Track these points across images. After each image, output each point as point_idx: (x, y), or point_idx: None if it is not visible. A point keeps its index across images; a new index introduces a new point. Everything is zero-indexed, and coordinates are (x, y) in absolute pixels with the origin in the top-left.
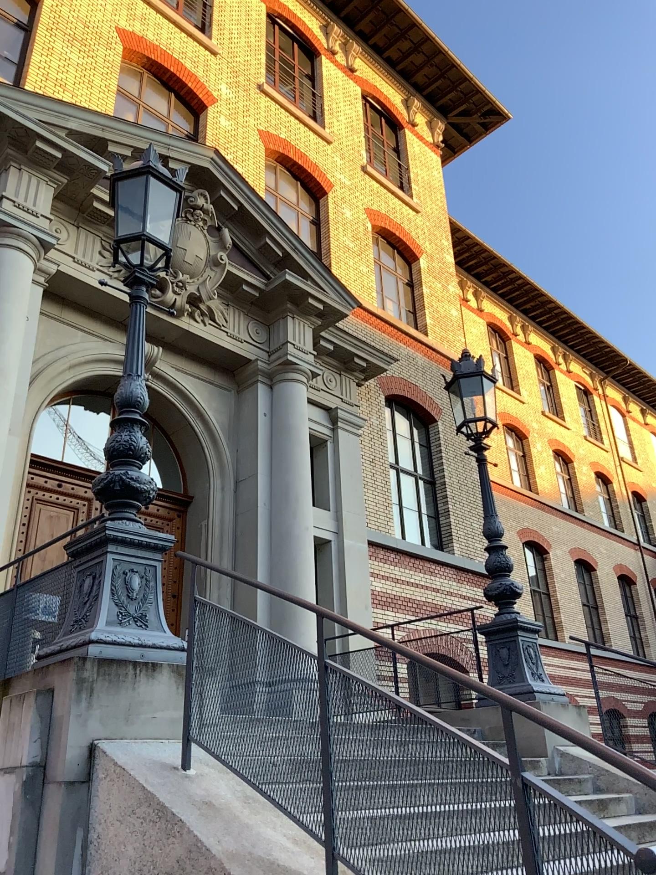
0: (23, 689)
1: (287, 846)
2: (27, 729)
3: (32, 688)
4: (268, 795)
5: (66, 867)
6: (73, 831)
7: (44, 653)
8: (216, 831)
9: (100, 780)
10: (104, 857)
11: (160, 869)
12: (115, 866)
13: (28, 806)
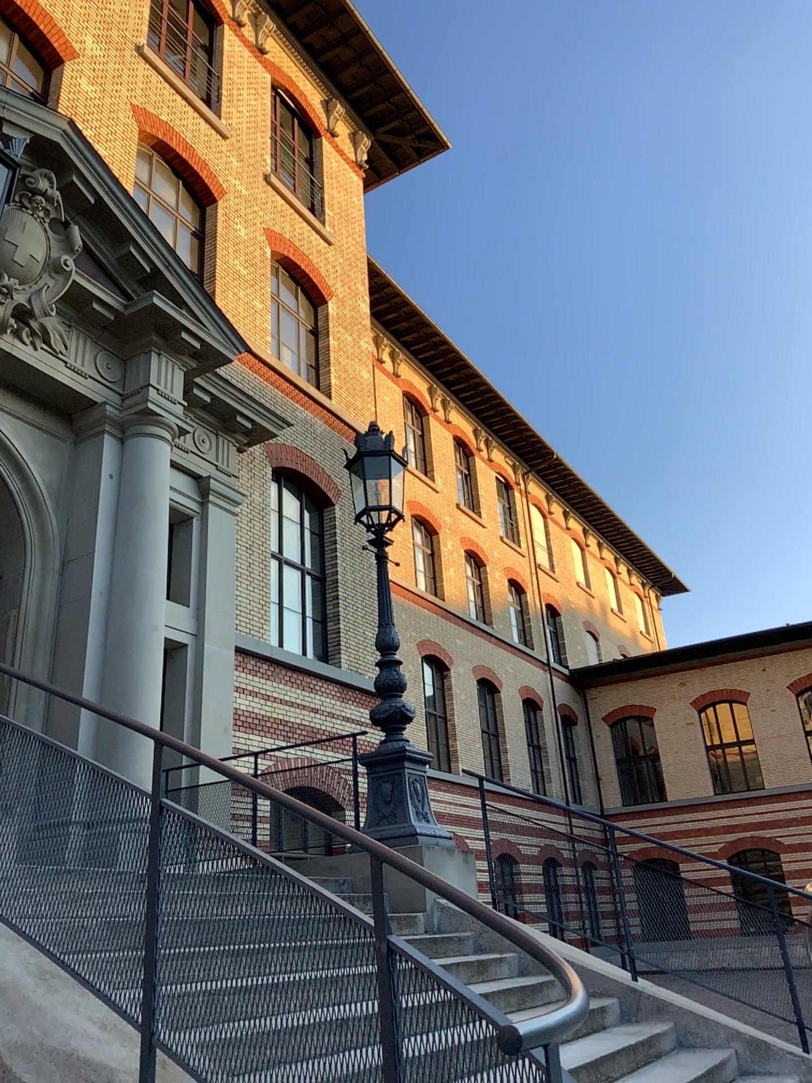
0: None
1: (90, 1032)
2: None
3: None
4: (71, 968)
5: None
6: None
7: None
8: None
9: None
10: None
11: None
12: None
13: None
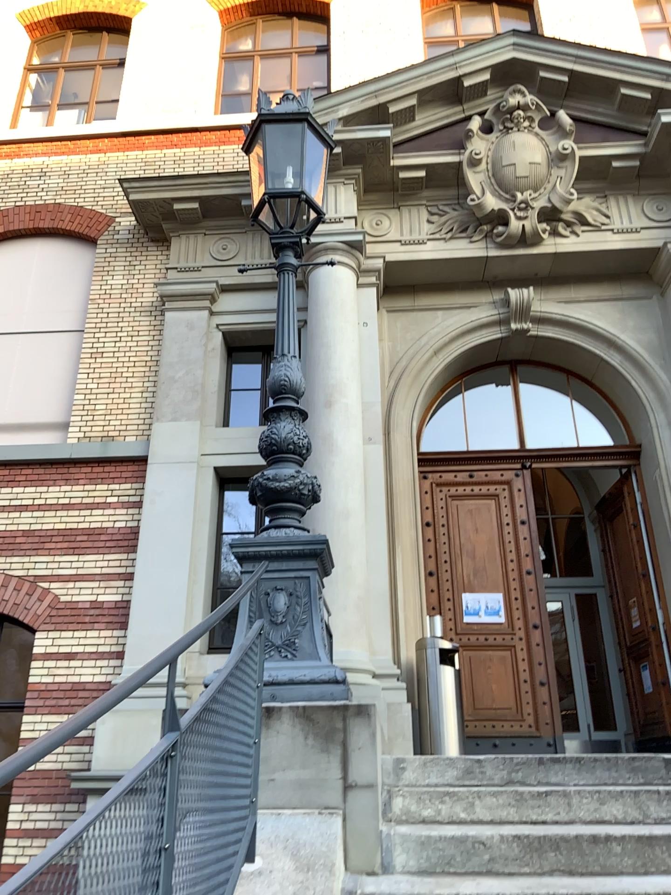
0: None
1: None
2: None
3: None
4: None
5: None
6: None
7: None
8: None
9: None
10: None
11: None
12: None
13: None
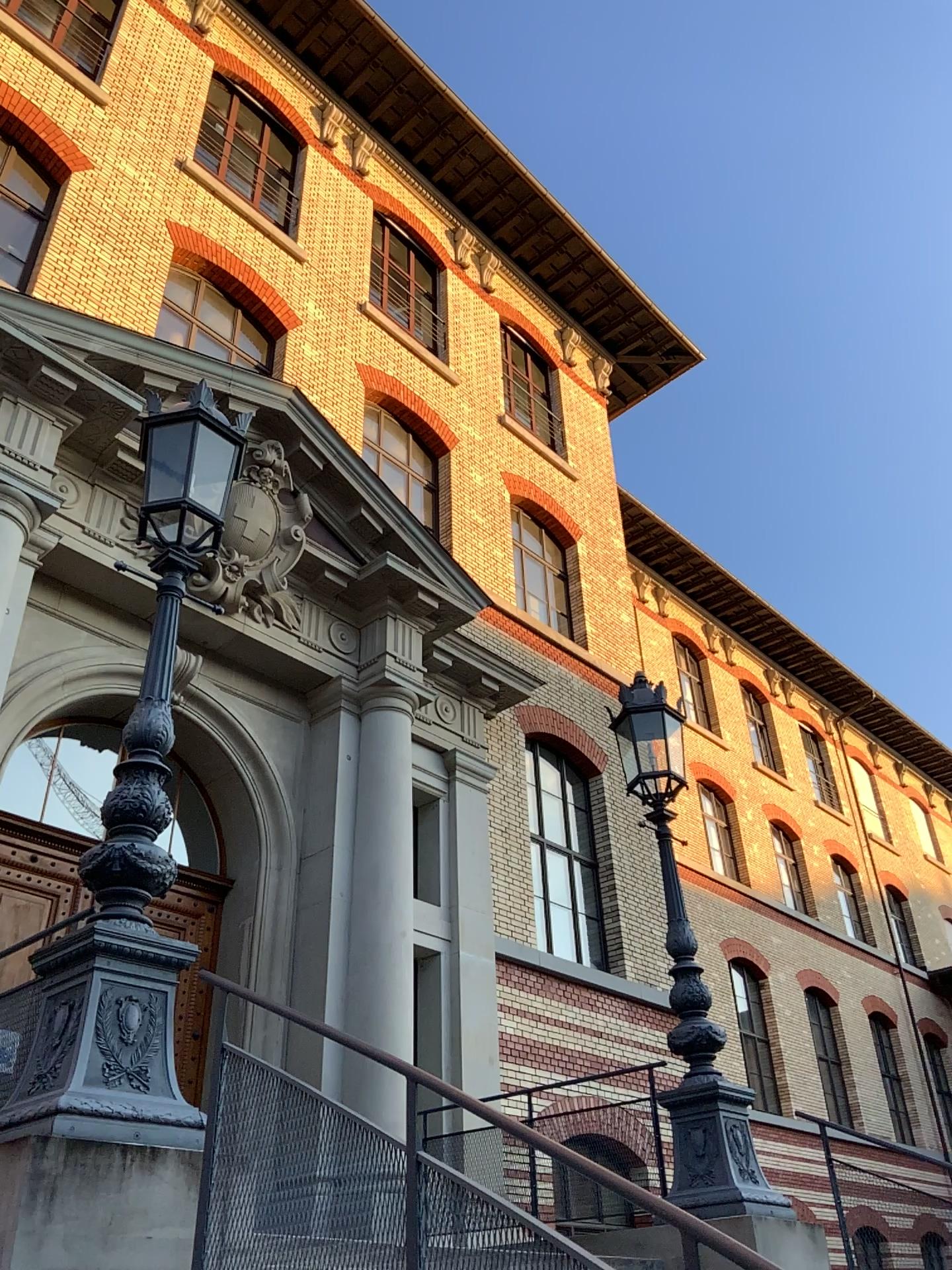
0: None
1: None
2: None
3: None
4: None
5: None
6: None
7: None
8: None
9: None
10: None
11: None
12: None
13: None
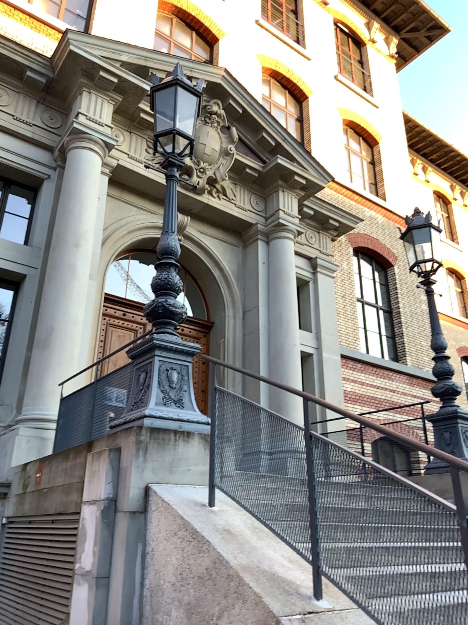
0: (101, 448)
1: (284, 563)
2: (103, 475)
3: (106, 448)
4: (270, 527)
5: (132, 568)
6: (135, 545)
7: (114, 424)
8: (233, 550)
9: (152, 511)
10: (157, 563)
11: (195, 574)
12: (164, 570)
13: (106, 526)
